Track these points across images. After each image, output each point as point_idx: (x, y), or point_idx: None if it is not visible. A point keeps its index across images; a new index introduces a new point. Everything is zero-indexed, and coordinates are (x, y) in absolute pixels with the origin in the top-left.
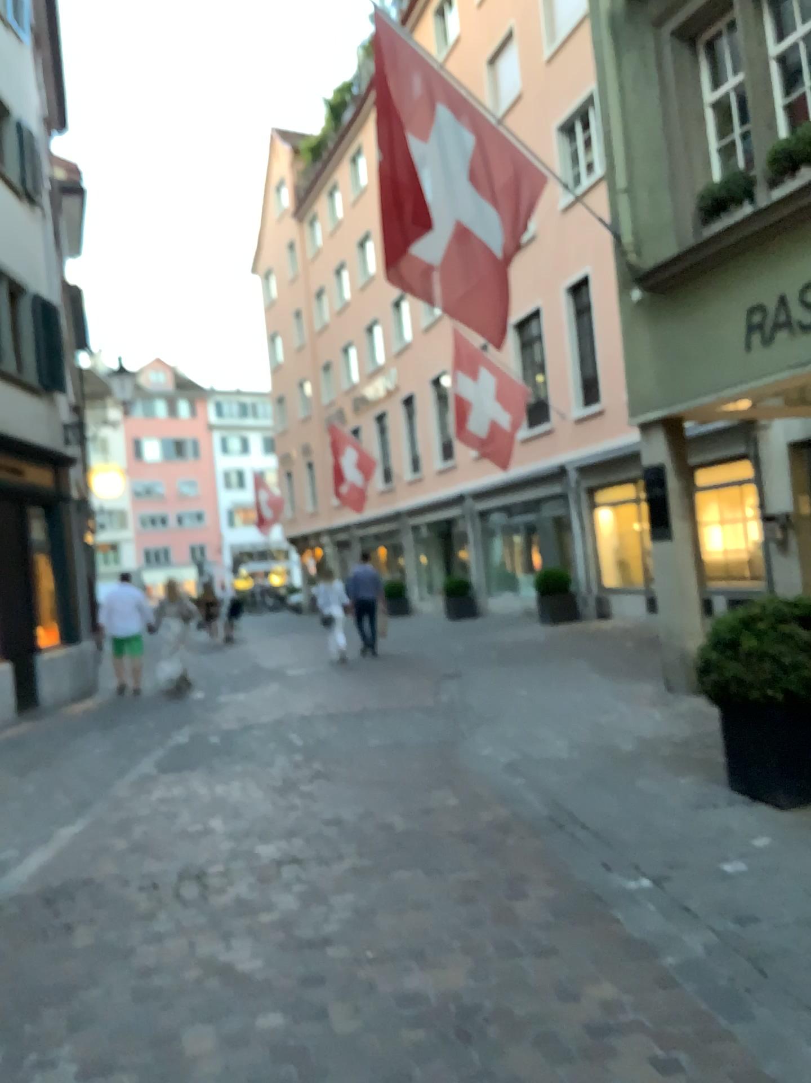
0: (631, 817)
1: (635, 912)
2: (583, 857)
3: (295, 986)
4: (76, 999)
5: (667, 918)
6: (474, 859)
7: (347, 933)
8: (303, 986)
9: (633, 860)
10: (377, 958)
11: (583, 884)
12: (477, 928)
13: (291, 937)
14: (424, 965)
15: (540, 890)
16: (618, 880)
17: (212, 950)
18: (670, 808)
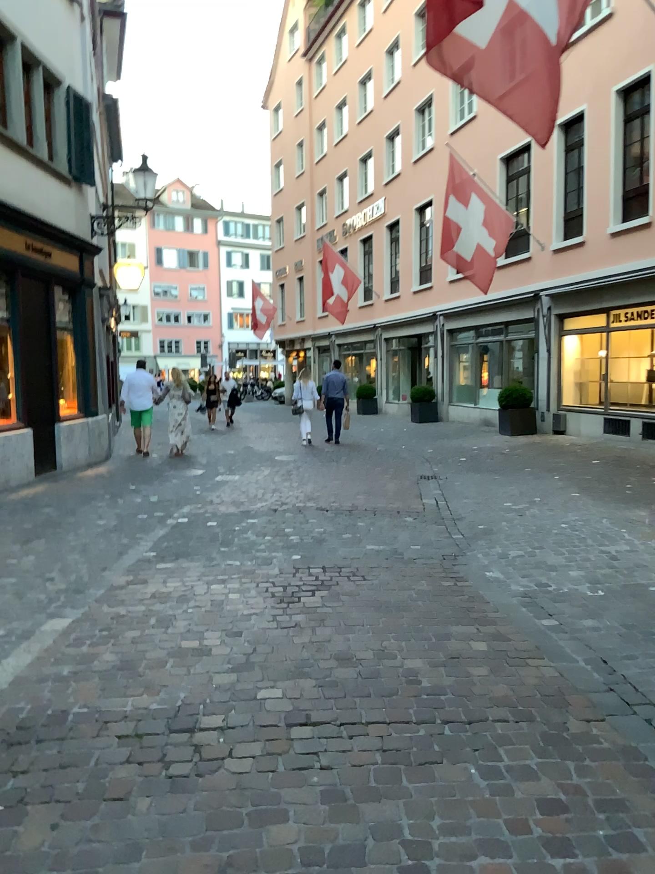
0: None
1: None
2: None
3: None
4: None
5: None
6: (540, 758)
7: None
8: None
9: None
10: None
11: None
12: None
13: None
14: None
15: None
16: None
17: None
18: None
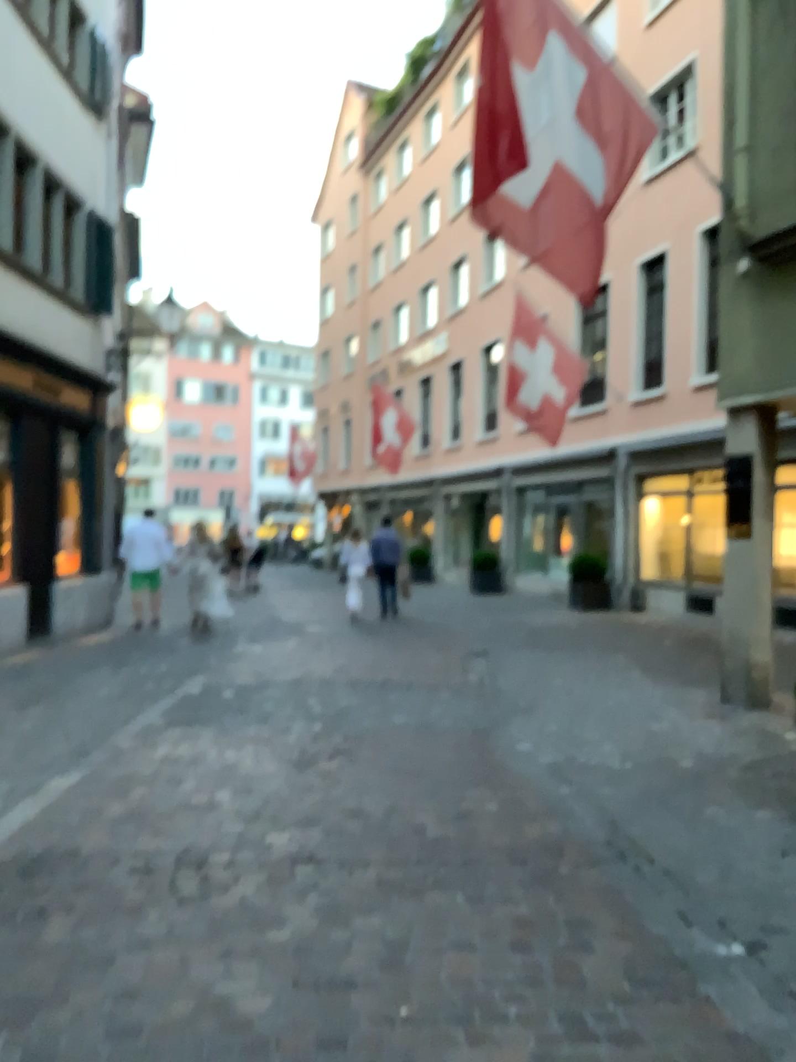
0: (707, 856)
1: (735, 995)
2: (657, 905)
3: (310, 1051)
4: (36, 1026)
5: (779, 1013)
6: (524, 888)
7: (376, 977)
8: (320, 1053)
9: (718, 917)
10: (415, 1022)
11: (663, 945)
12: (538, 993)
13: (307, 973)
14: (474, 1043)
15: (610, 946)
16: (705, 945)
17: (209, 977)
18: (752, 851)
